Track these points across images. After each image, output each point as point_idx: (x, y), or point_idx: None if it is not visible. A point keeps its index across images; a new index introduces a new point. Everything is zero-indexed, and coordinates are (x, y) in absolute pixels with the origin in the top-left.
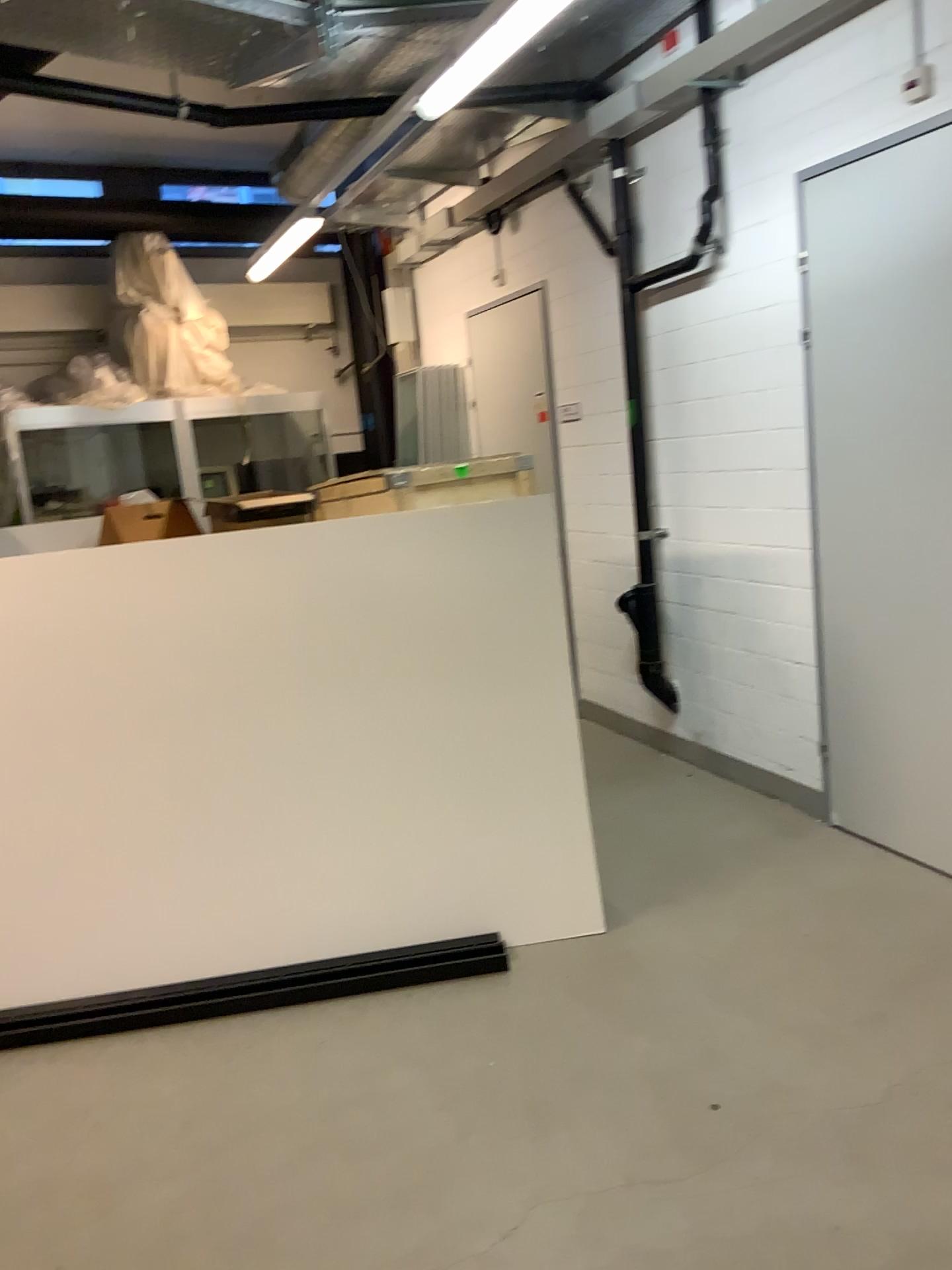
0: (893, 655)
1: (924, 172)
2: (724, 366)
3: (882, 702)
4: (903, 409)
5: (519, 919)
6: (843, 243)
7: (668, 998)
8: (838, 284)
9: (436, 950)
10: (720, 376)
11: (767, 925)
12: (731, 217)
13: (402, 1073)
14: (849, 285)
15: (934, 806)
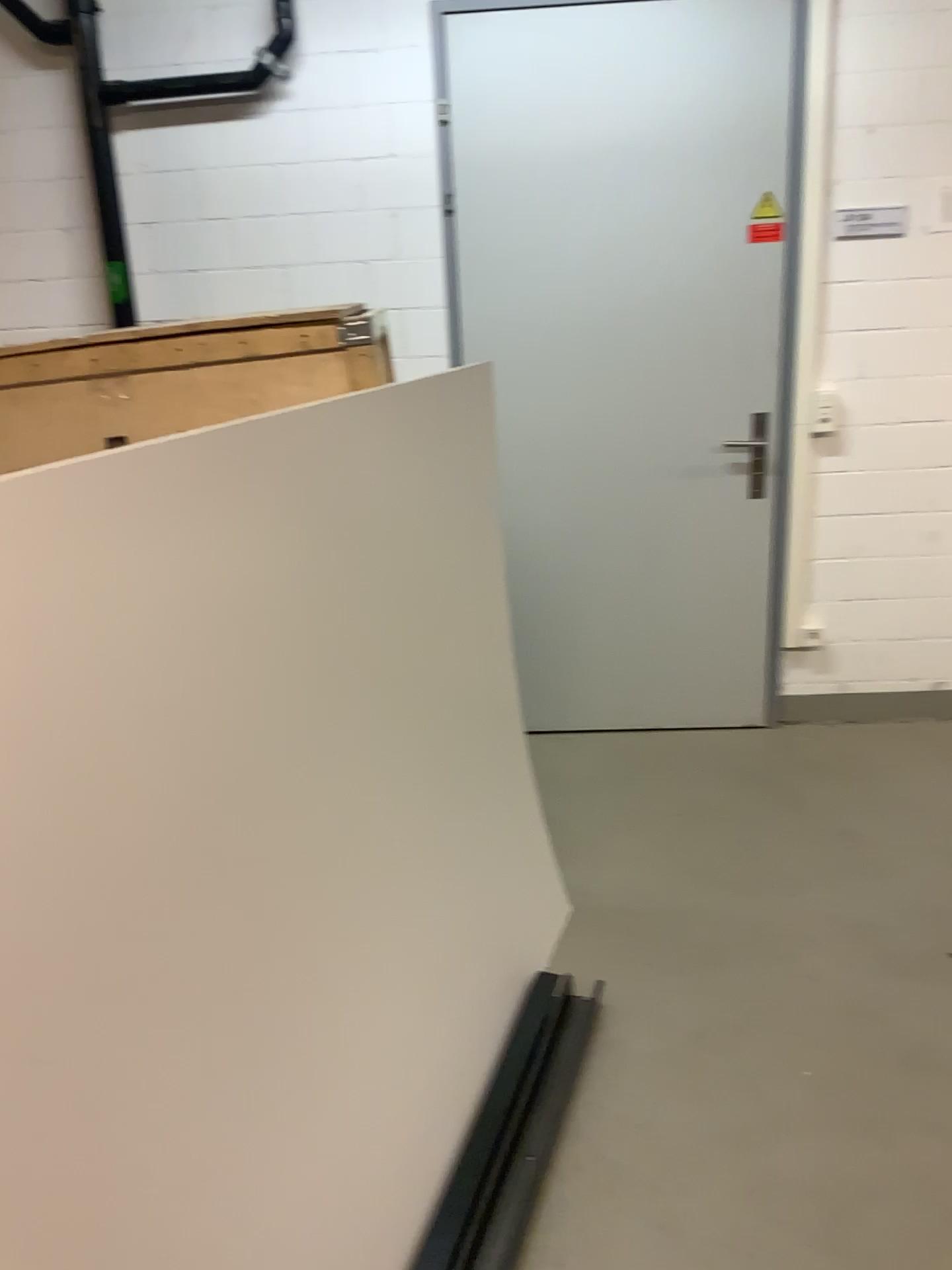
0: (572, 539)
1: (622, 40)
2: (291, 226)
3: (559, 589)
4: (588, 286)
5: (530, 946)
6: (503, 97)
7: (746, 919)
8: (497, 144)
9: (526, 1038)
10: (282, 240)
11: (644, 826)
12: (296, 31)
13: (795, 1160)
14: (516, 147)
15: (619, 672)
